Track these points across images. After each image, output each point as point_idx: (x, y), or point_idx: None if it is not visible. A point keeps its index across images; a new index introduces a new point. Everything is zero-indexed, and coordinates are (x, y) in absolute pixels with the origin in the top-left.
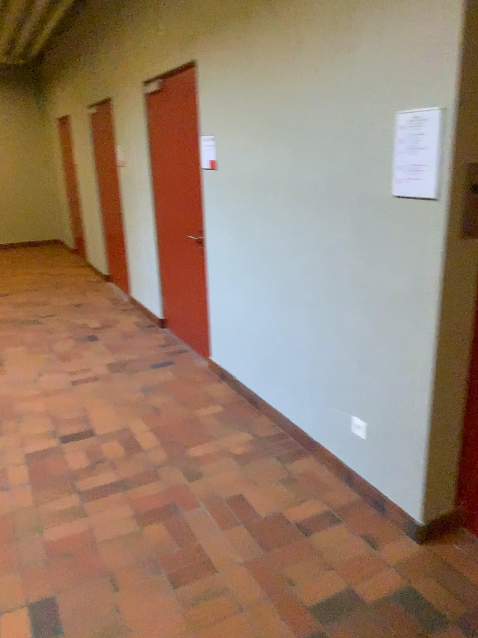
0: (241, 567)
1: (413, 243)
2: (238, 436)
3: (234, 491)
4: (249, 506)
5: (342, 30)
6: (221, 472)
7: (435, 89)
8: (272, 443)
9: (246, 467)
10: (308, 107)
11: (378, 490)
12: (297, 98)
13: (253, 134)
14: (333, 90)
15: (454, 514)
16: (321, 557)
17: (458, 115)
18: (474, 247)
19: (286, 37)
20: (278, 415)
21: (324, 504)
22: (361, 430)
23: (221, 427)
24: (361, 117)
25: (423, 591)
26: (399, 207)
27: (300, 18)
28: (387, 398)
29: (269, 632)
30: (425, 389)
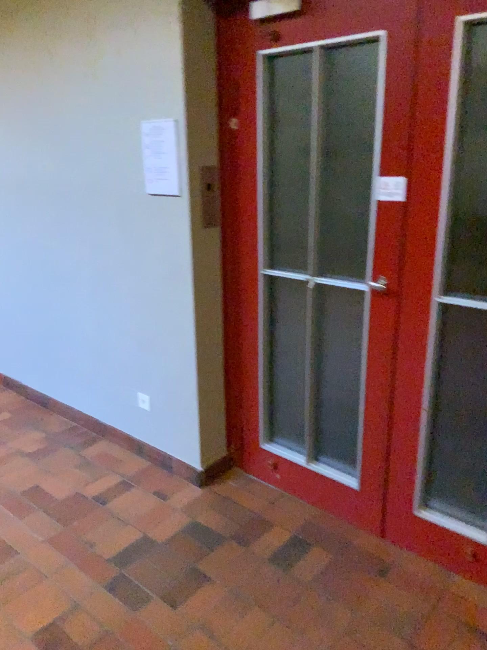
0: (42, 544)
1: (168, 233)
2: (30, 435)
3: (30, 483)
4: (47, 492)
5: (87, 48)
6: (15, 470)
7: (169, 104)
8: (66, 435)
9: (41, 460)
10: (66, 114)
11: (165, 453)
12: (55, 106)
13: (14, 138)
14: (86, 100)
15: (226, 458)
16: (118, 518)
17: (189, 127)
18: (215, 234)
19: (37, 48)
20: (70, 410)
21: (118, 475)
22: (145, 403)
23: (11, 430)
24: (114, 125)
25: (204, 521)
26: (154, 203)
27: (48, 31)
28: (162, 370)
29: (74, 586)
30: (191, 355)
